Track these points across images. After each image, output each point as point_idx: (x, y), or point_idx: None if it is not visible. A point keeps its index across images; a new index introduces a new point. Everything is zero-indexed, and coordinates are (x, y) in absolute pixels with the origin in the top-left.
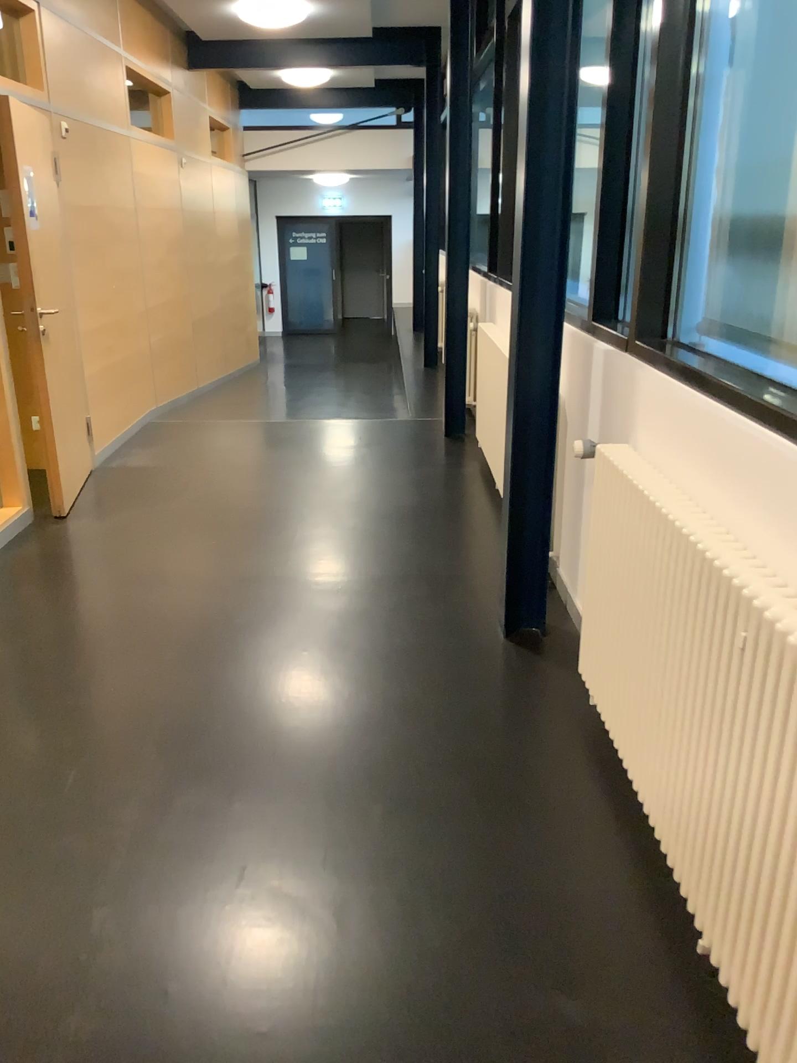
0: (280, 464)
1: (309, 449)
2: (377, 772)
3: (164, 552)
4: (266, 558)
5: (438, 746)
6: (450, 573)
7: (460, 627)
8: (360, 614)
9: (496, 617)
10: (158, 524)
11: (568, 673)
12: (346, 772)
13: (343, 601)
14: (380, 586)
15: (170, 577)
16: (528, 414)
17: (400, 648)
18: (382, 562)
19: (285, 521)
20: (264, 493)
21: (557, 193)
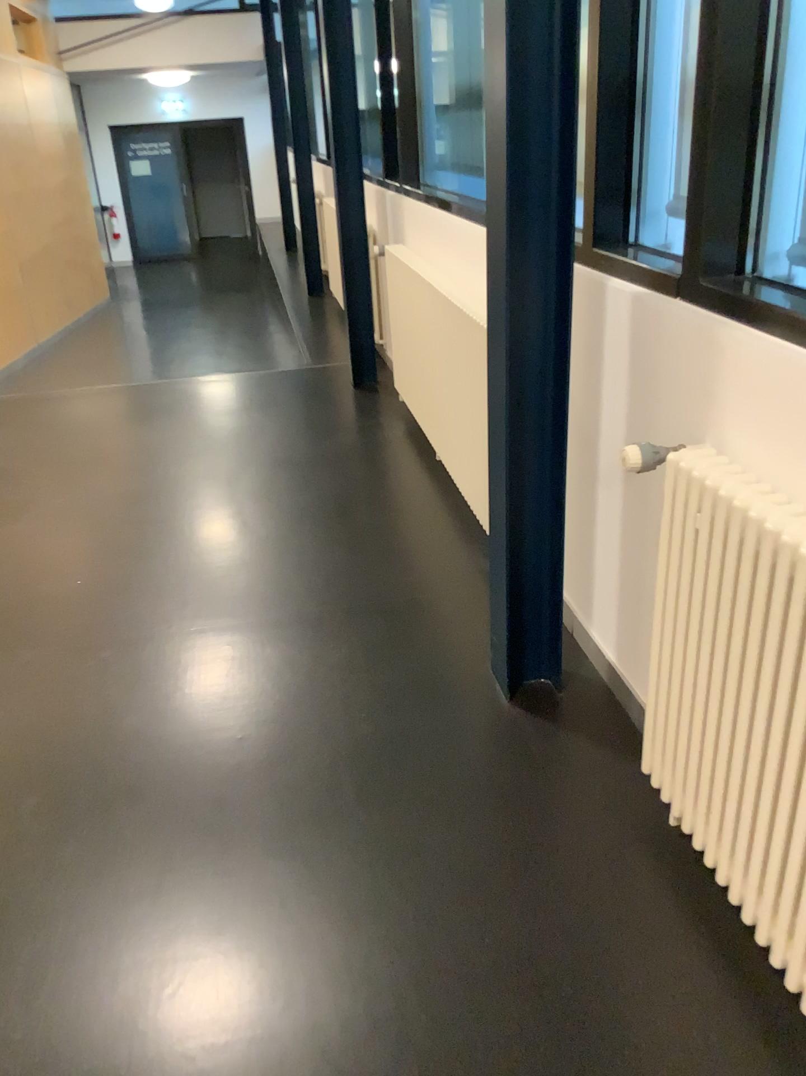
0: (156, 451)
1: (190, 422)
2: (391, 1019)
3: (11, 612)
4: (158, 606)
5: (470, 944)
6: (411, 602)
7: (445, 695)
8: (303, 692)
9: (488, 669)
10: (0, 563)
11: (619, 764)
12: (341, 1033)
13: (275, 668)
14: (322, 635)
15: (23, 656)
16: (528, 399)
17: (373, 748)
18: (316, 593)
19: (175, 539)
20: (140, 495)
21: (561, 52)
